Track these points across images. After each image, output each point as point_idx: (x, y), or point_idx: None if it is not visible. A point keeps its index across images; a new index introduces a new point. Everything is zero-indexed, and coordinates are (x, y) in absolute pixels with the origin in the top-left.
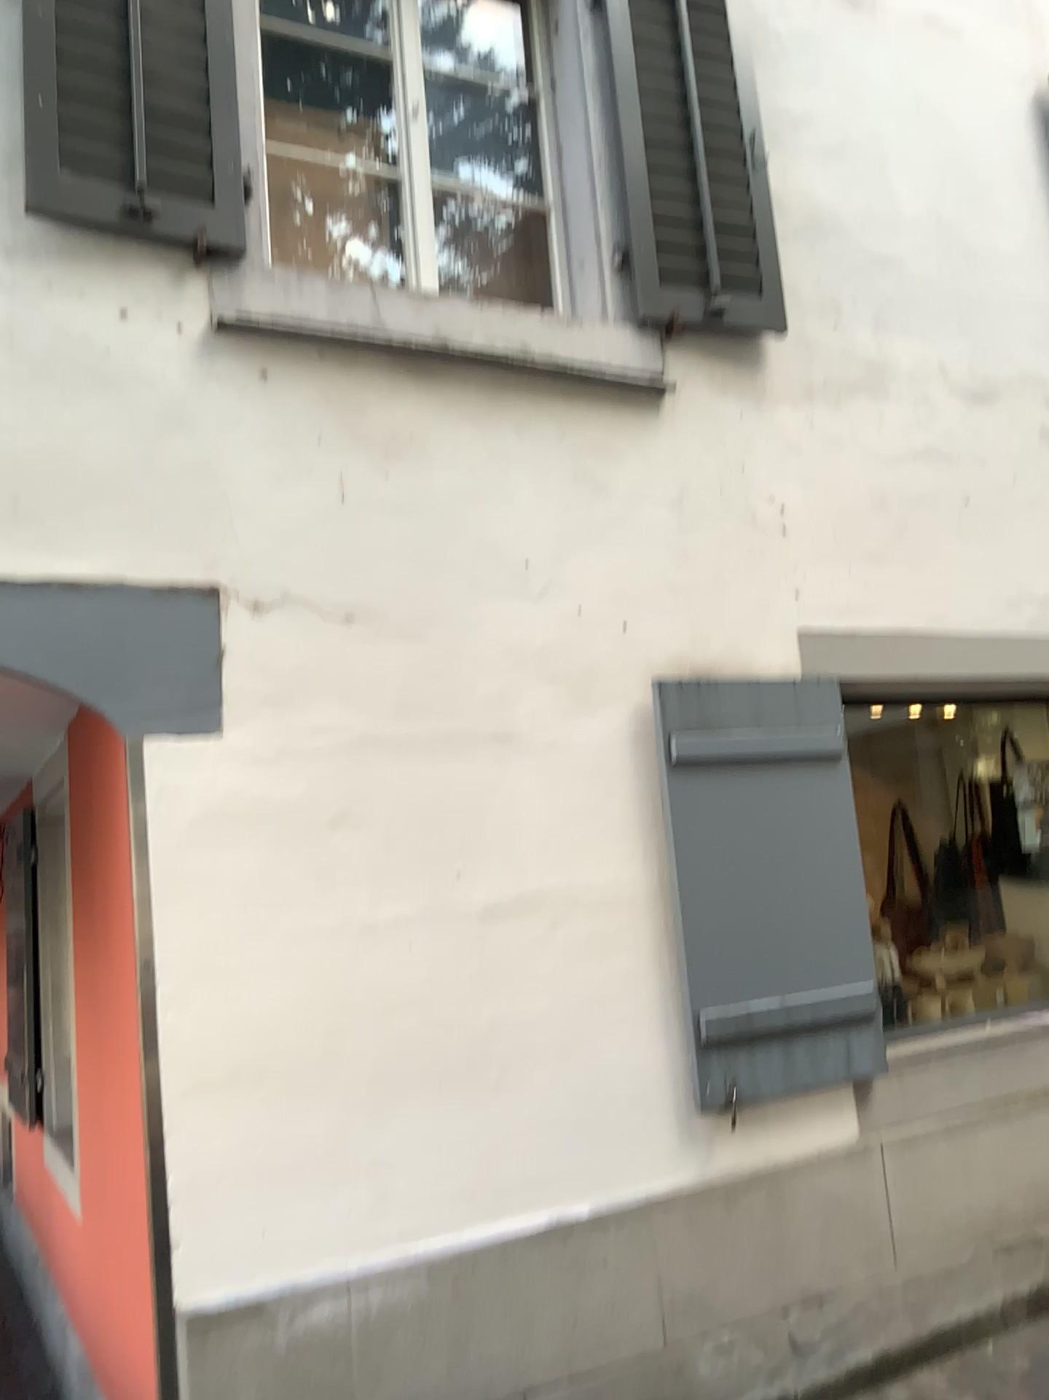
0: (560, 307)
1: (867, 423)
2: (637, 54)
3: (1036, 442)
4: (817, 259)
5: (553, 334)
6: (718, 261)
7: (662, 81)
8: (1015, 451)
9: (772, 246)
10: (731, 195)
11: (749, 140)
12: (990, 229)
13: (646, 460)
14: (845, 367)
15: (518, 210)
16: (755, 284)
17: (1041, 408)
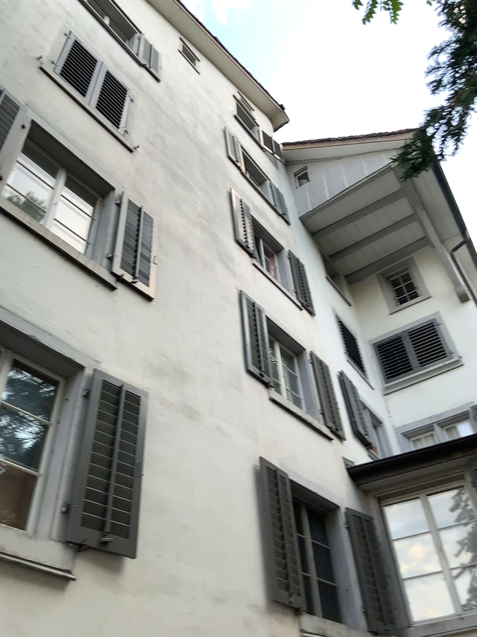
0: (30, 523)
1: (166, 608)
2: (97, 421)
3: (242, 625)
4: (156, 521)
5: (19, 542)
6: (111, 517)
7: (105, 433)
8: (232, 630)
9: (137, 513)
10: (124, 487)
11: (137, 464)
12: (231, 518)
13: (49, 618)
14: (160, 576)
15: (25, 472)
16: (126, 530)
17: (246, 608)
